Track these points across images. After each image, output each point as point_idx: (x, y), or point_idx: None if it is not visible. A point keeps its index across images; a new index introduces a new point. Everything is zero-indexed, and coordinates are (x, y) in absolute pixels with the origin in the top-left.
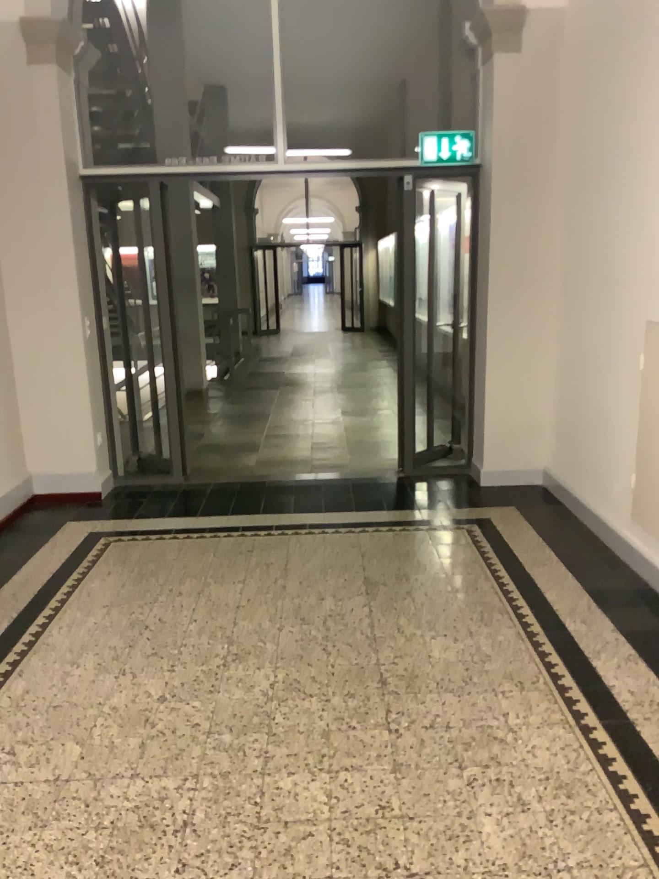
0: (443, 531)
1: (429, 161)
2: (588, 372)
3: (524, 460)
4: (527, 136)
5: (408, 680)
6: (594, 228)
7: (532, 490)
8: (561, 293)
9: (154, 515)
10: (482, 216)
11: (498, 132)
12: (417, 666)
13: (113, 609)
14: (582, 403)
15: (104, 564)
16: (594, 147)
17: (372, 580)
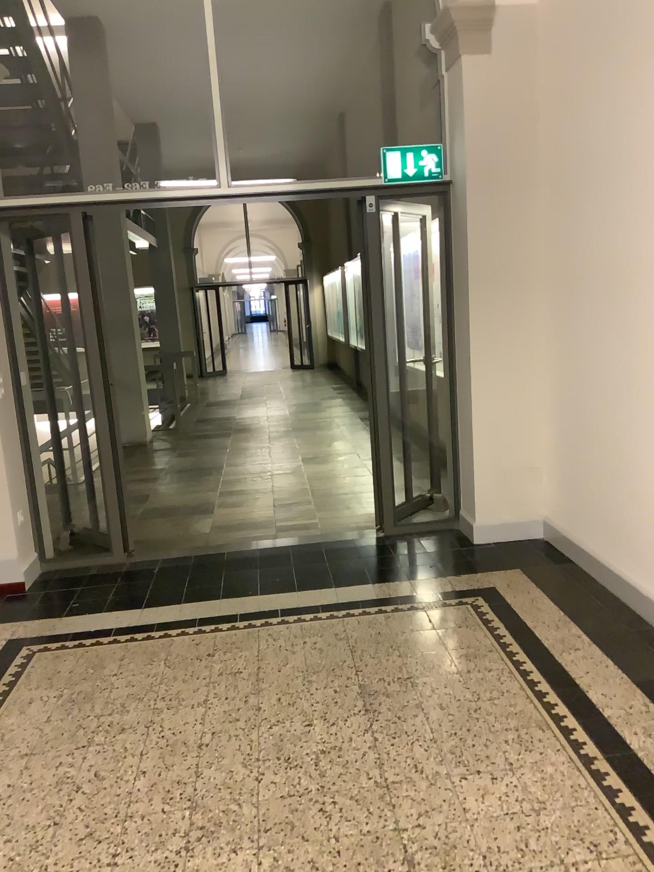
0: (443, 610)
1: (393, 178)
2: (597, 410)
3: (520, 511)
4: (503, 146)
5: (442, 857)
6: (594, 243)
7: (533, 546)
8: (551, 321)
9: (90, 611)
10: (457, 237)
11: (471, 142)
12: (450, 829)
13: (34, 760)
14: (592, 446)
15: (25, 687)
16: (589, 152)
17: (367, 688)
